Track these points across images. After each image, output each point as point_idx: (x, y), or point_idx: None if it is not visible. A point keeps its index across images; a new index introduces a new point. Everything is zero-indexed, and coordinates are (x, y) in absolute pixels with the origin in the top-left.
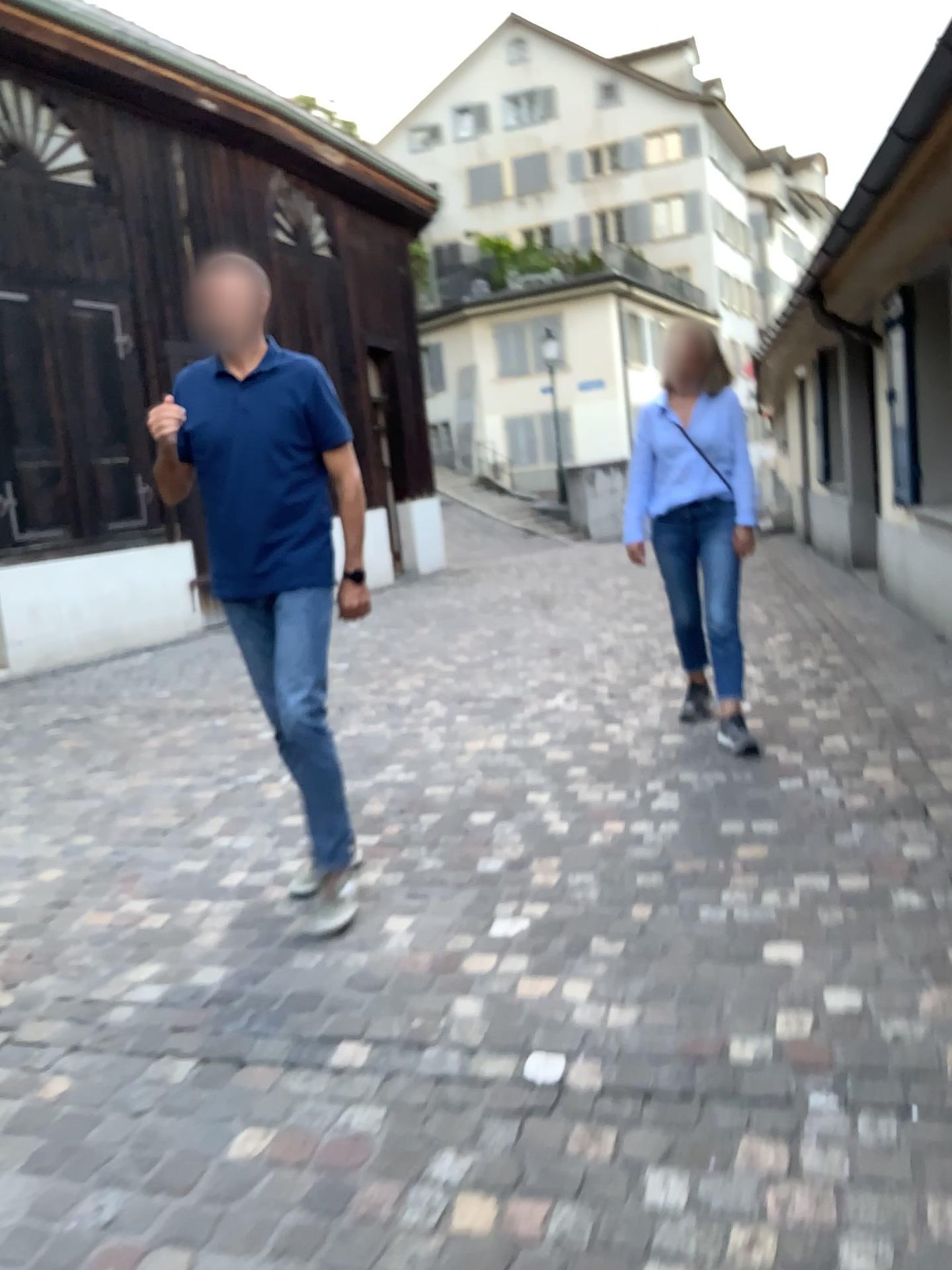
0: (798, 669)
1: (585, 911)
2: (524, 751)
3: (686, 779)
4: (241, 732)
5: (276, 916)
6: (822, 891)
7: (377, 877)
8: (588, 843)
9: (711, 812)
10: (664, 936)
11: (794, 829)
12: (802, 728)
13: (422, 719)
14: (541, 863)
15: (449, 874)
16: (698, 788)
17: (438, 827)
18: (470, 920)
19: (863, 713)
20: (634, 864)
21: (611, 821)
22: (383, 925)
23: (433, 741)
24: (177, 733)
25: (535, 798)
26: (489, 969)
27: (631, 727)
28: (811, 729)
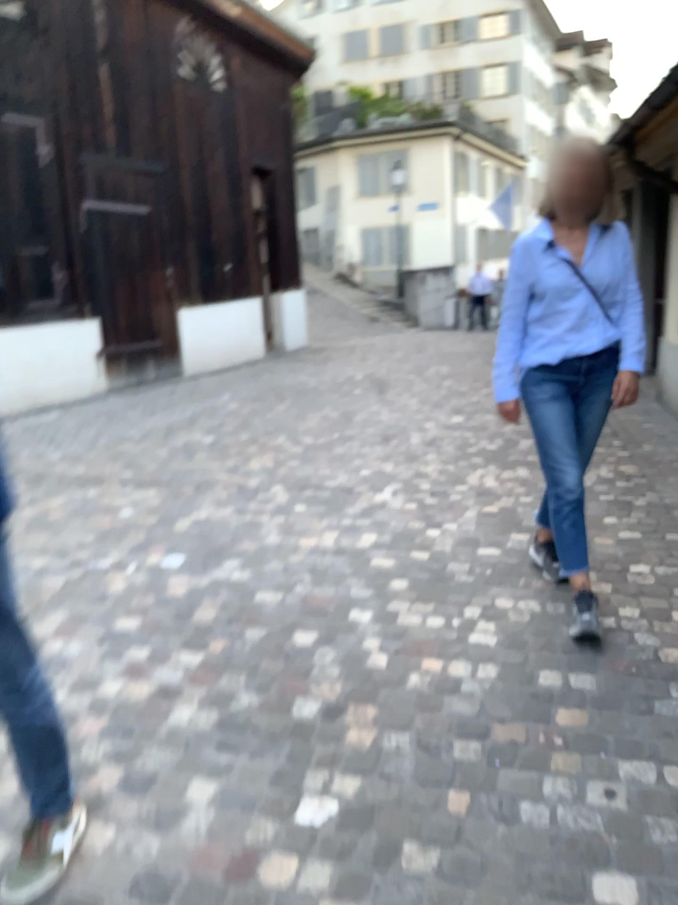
0: (597, 478)
1: (397, 795)
2: (351, 554)
3: (501, 606)
4: (106, 508)
5: (77, 766)
6: (652, 795)
7: (192, 713)
8: (404, 688)
9: (526, 654)
10: (482, 851)
11: (612, 691)
12: (606, 549)
13: (264, 508)
14: (356, 714)
15: (263, 719)
16: (512, 617)
17: (261, 646)
18: (275, 796)
19: (661, 536)
20: (450, 725)
21: (429, 656)
22: (183, 794)
23: (271, 534)
24: (52, 504)
25: (357, 615)
26: (287, 887)
27: (449, 534)
28: (615, 553)
